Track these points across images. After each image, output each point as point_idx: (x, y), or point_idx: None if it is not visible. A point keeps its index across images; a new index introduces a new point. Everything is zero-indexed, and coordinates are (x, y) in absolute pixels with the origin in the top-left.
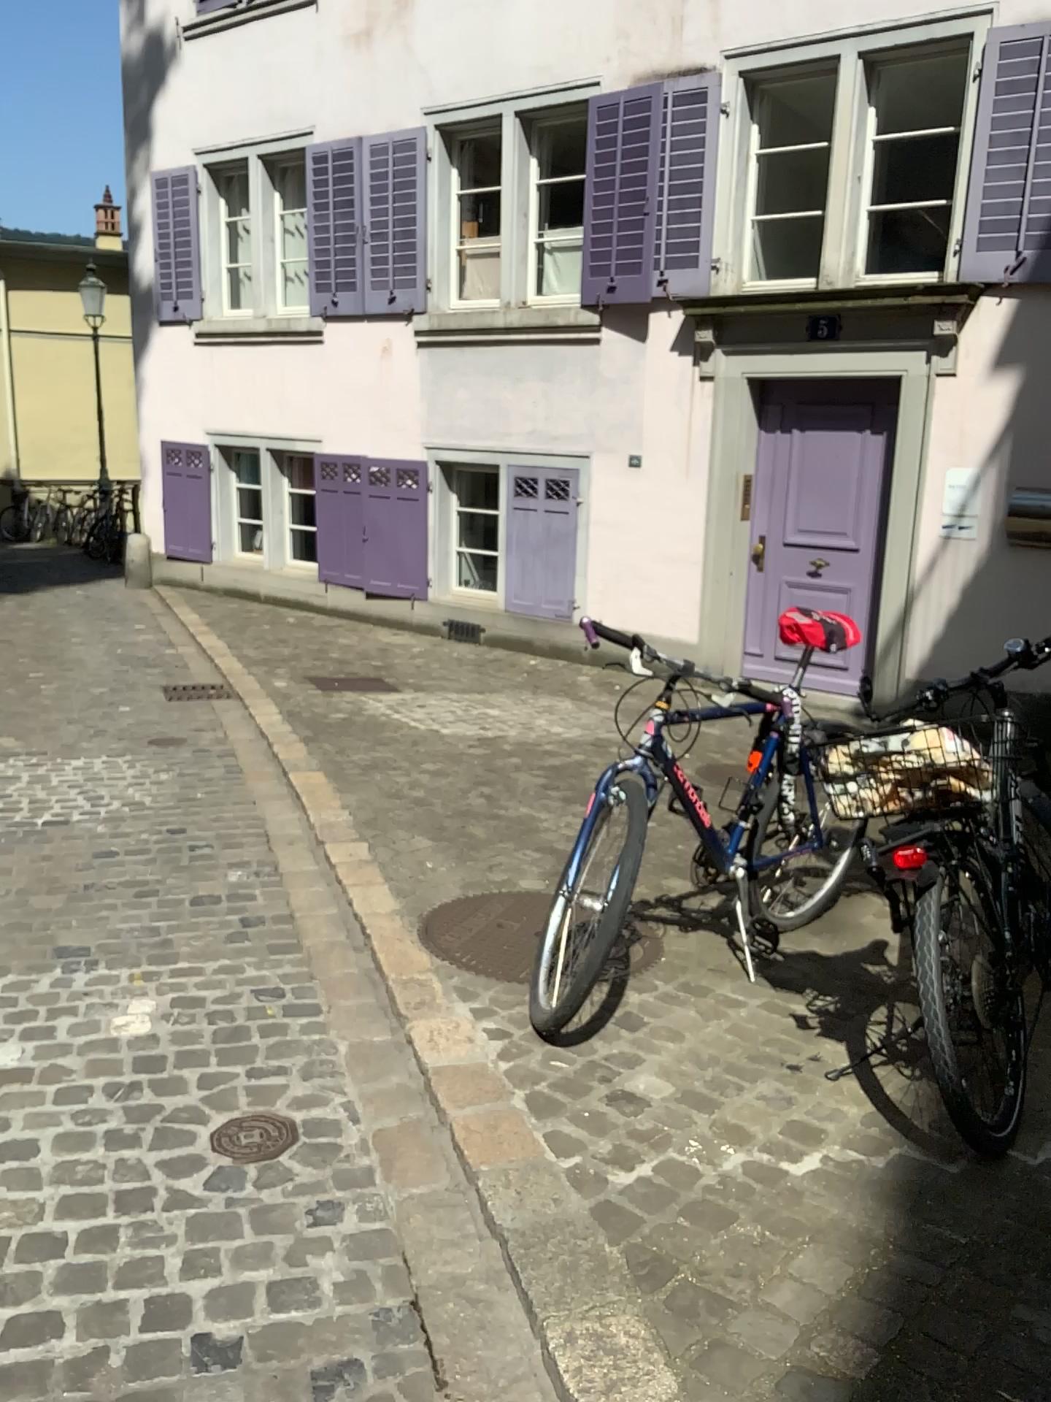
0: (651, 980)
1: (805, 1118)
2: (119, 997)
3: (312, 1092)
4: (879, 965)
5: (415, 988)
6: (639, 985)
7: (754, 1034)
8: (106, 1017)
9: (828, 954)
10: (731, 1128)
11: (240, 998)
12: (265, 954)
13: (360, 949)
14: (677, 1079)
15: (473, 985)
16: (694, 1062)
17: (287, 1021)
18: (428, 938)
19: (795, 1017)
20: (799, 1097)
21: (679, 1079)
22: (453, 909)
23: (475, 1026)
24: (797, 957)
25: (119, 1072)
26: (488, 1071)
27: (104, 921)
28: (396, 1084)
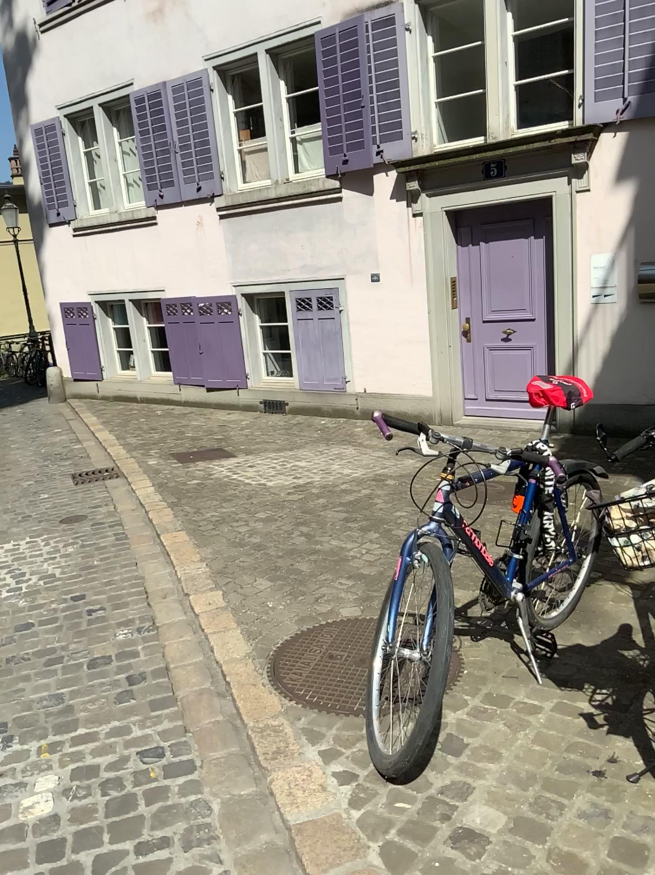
0: (461, 694)
1: (625, 833)
2: (27, 773)
3: (193, 862)
4: (636, 652)
5: (271, 730)
6: (451, 699)
7: (556, 740)
8: (16, 796)
9: (592, 646)
10: (566, 859)
11: (128, 759)
12: (148, 708)
13: (224, 693)
14: (505, 802)
15: (318, 720)
16: (516, 782)
17: (168, 780)
18: (277, 676)
19: (584, 715)
20: (614, 808)
21: (507, 801)
22: (293, 644)
23: (324, 766)
24: (569, 653)
25: (24, 860)
26: (343, 817)
27: (20, 691)
28: (265, 841)
